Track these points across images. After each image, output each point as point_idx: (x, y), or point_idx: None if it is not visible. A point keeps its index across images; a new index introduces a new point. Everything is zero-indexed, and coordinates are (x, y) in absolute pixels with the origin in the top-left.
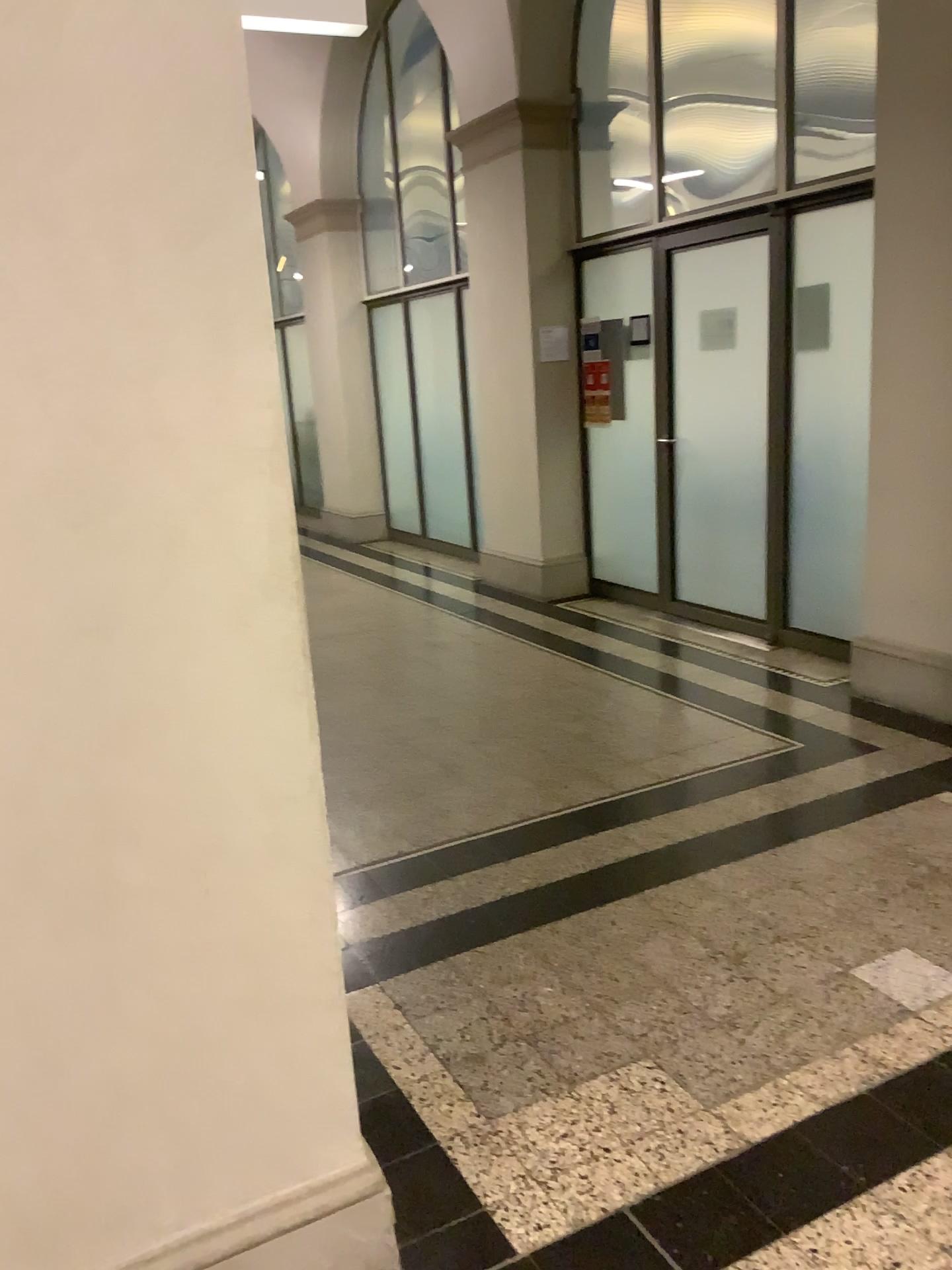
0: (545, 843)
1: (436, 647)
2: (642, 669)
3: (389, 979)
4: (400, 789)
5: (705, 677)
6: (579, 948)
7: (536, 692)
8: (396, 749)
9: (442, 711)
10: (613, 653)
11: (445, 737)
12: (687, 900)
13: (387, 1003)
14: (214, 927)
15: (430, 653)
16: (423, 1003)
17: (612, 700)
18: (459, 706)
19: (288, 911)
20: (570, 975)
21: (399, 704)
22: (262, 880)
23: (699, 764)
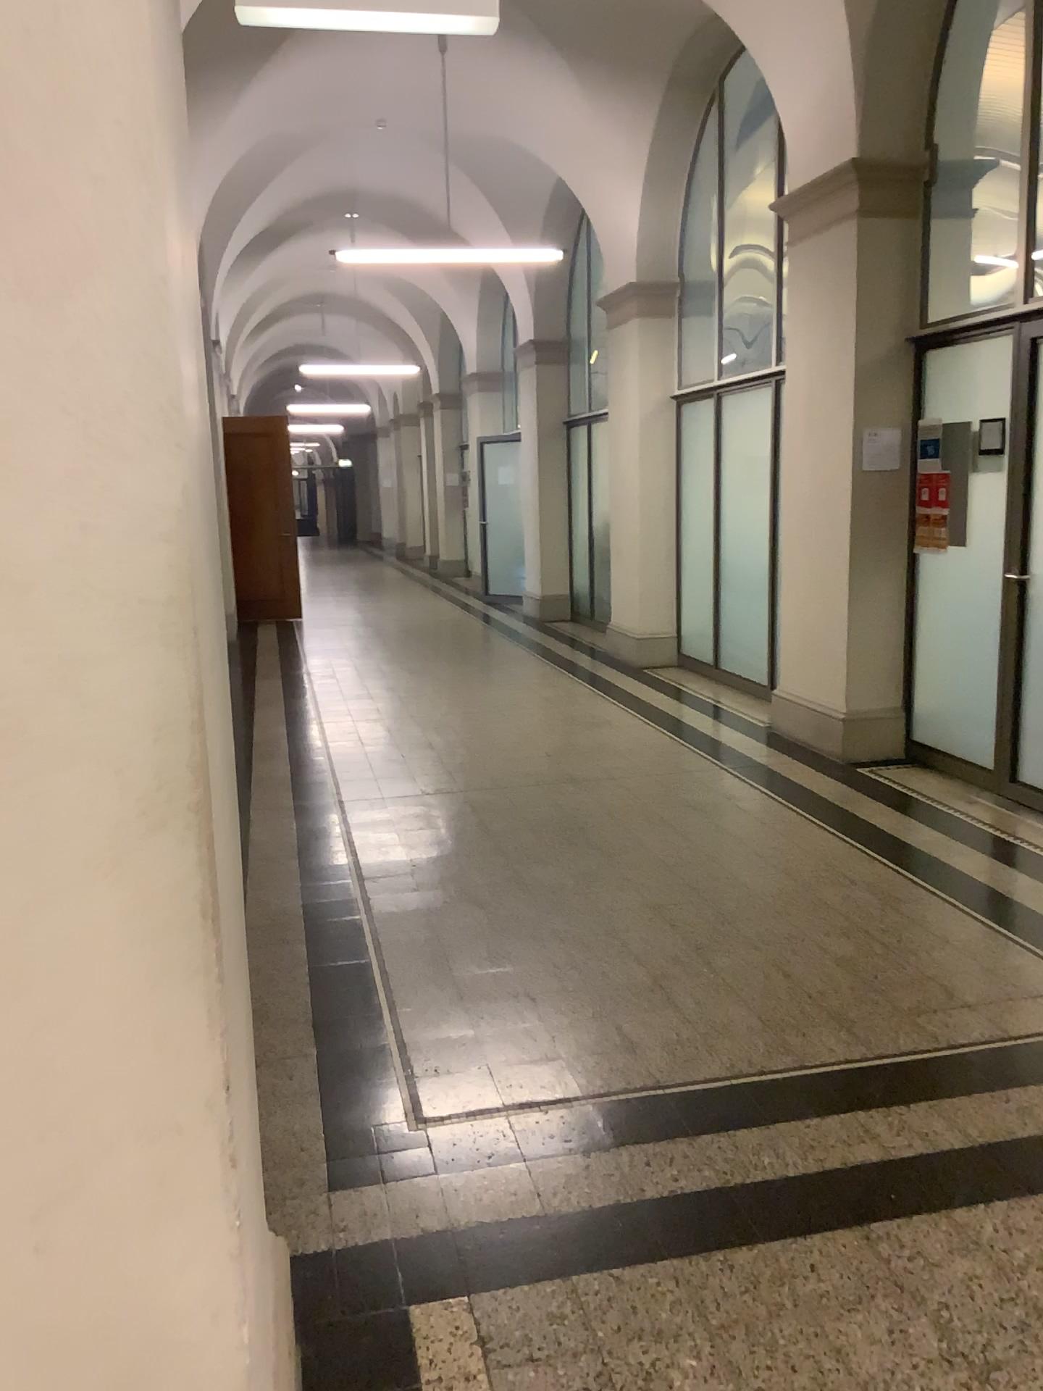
0: (755, 1116)
1: (695, 809)
2: (951, 871)
3: (487, 1293)
4: (591, 1001)
5: (1035, 893)
6: (758, 1302)
7: (802, 887)
8: (604, 943)
9: (677, 897)
10: (916, 844)
11: (671, 934)
12: (935, 1251)
13: (471, 1334)
14: (47, 1307)
15: (686, 816)
16: (519, 1346)
17: (899, 912)
18: (700, 893)
19: (166, 1296)
20: (733, 1345)
21: (627, 881)
22: (126, 1246)
23: (1000, 1027)
